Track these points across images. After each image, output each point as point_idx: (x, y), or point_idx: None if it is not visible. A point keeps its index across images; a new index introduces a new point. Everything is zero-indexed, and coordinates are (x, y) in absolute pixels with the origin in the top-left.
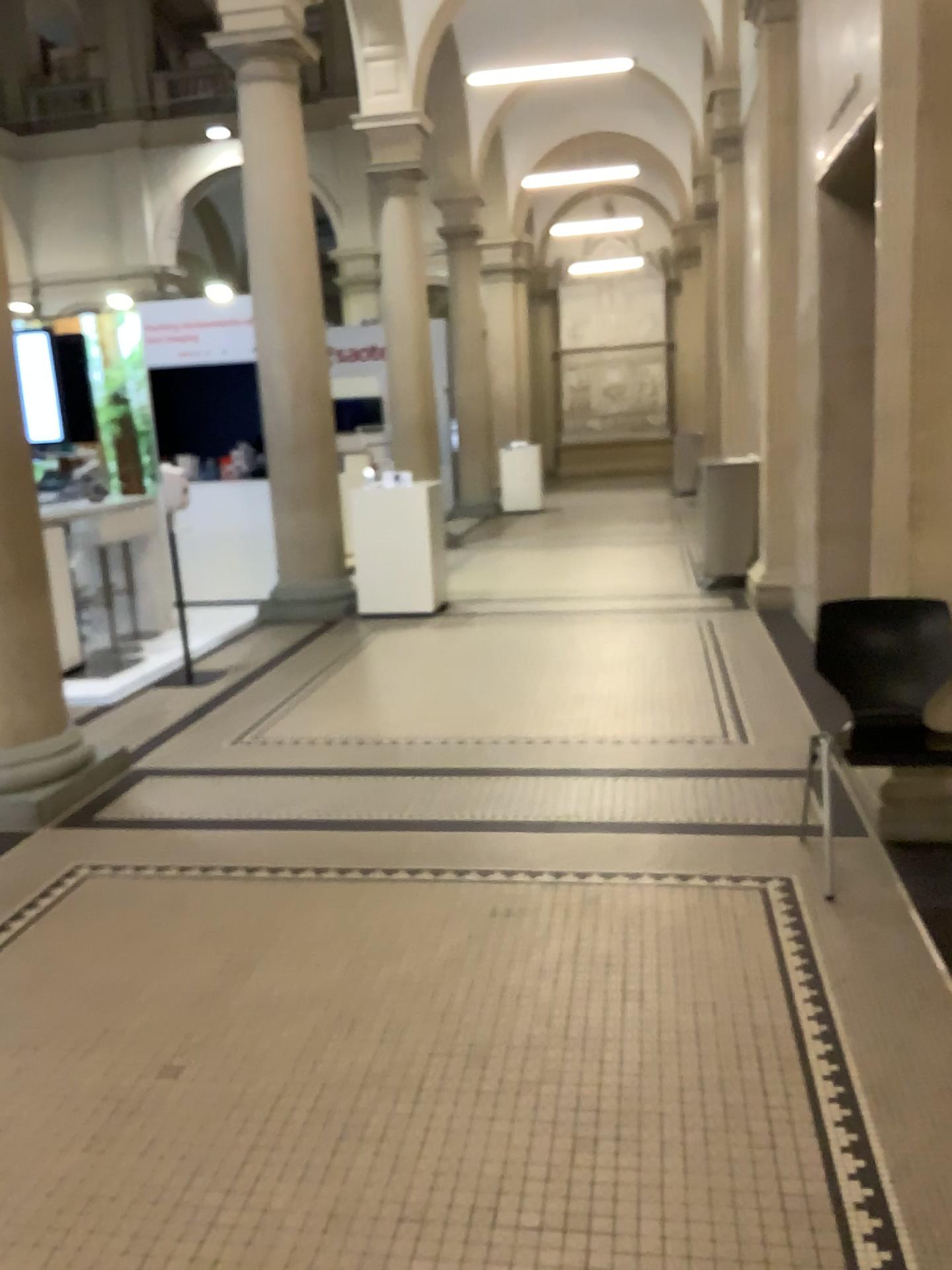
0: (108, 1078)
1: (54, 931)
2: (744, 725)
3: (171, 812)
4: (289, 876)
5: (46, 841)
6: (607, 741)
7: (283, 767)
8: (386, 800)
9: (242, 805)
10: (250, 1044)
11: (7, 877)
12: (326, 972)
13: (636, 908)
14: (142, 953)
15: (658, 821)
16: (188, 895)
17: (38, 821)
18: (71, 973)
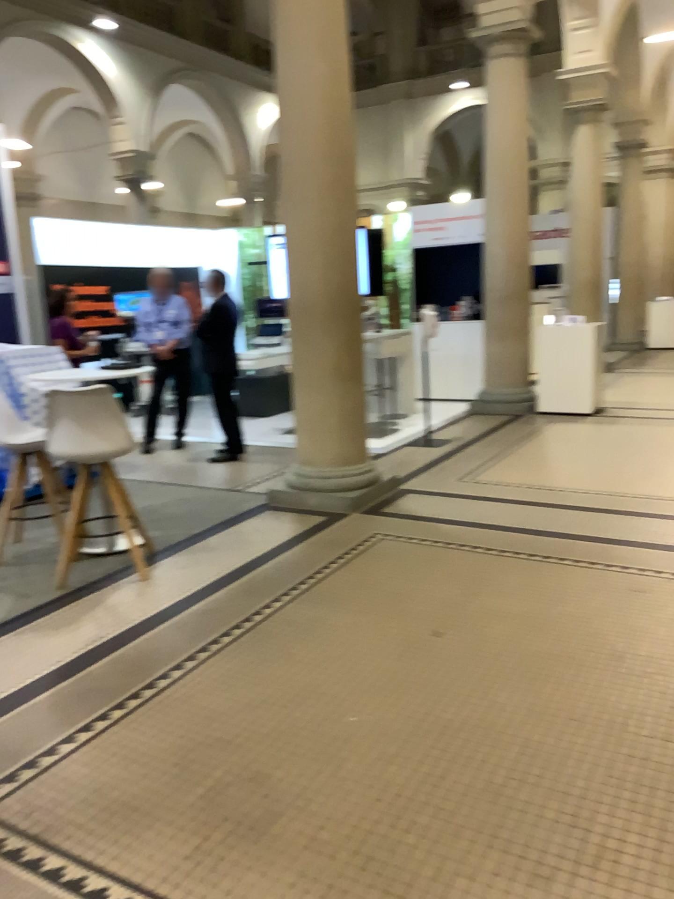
0: (407, 633)
1: (369, 564)
2: None
3: (426, 514)
4: (500, 554)
5: (358, 520)
6: None
7: (493, 497)
8: (560, 521)
9: (468, 515)
10: (483, 630)
11: (340, 535)
12: (525, 604)
13: None
14: (418, 580)
15: None
16: (441, 556)
17: (352, 510)
18: (381, 584)
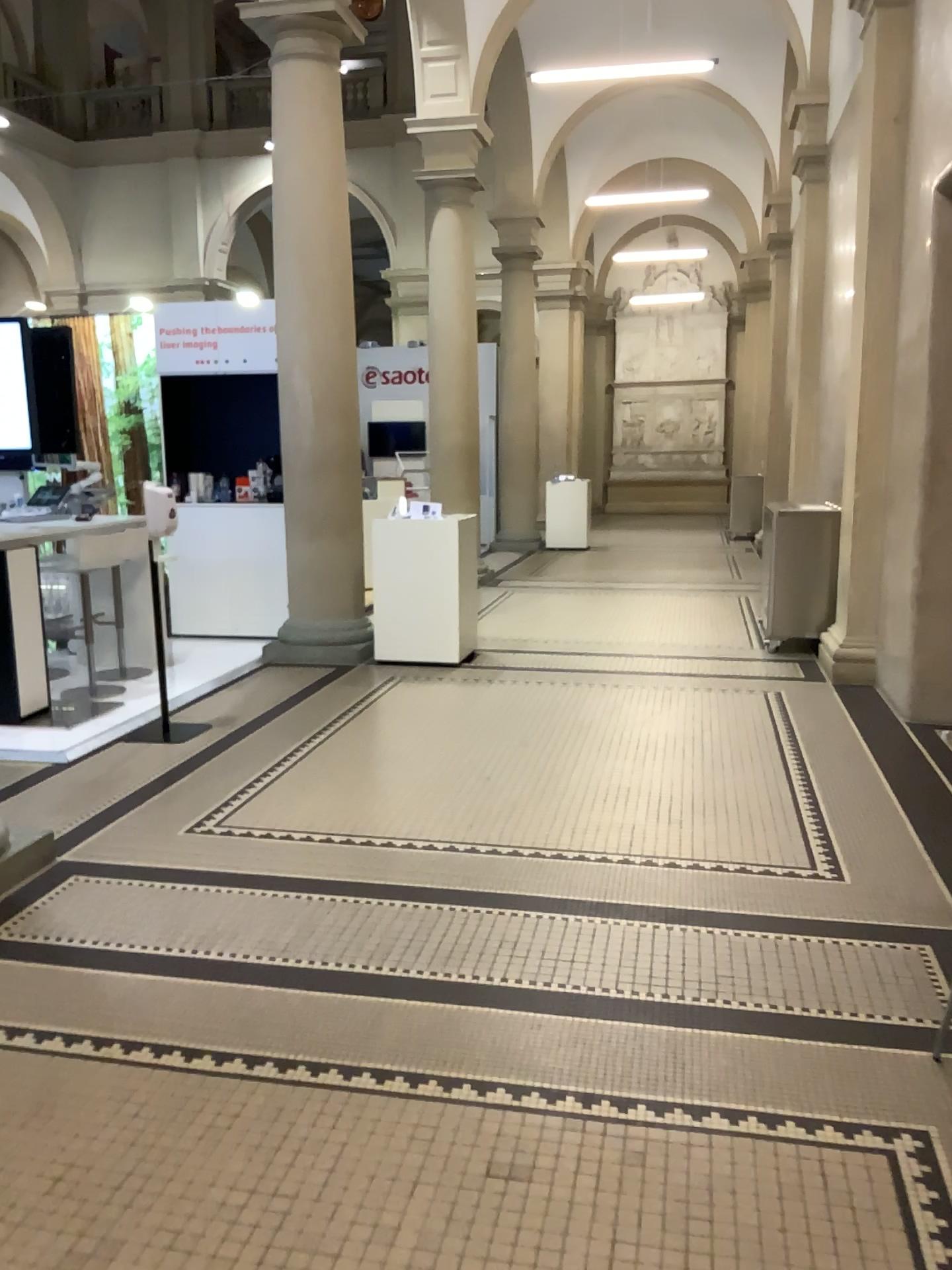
0: None
1: None
2: (839, 854)
3: (83, 938)
4: (210, 1069)
5: None
6: (661, 865)
7: (243, 875)
8: (366, 939)
9: (177, 934)
10: None
11: None
12: None
13: (707, 1187)
14: None
15: (733, 1009)
16: (60, 1095)
17: None
18: None
